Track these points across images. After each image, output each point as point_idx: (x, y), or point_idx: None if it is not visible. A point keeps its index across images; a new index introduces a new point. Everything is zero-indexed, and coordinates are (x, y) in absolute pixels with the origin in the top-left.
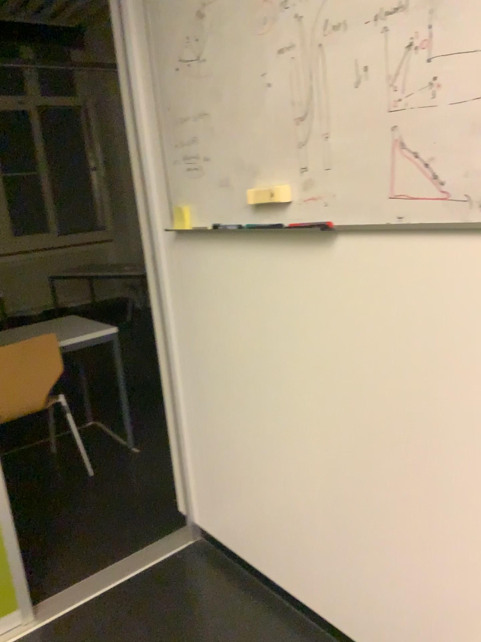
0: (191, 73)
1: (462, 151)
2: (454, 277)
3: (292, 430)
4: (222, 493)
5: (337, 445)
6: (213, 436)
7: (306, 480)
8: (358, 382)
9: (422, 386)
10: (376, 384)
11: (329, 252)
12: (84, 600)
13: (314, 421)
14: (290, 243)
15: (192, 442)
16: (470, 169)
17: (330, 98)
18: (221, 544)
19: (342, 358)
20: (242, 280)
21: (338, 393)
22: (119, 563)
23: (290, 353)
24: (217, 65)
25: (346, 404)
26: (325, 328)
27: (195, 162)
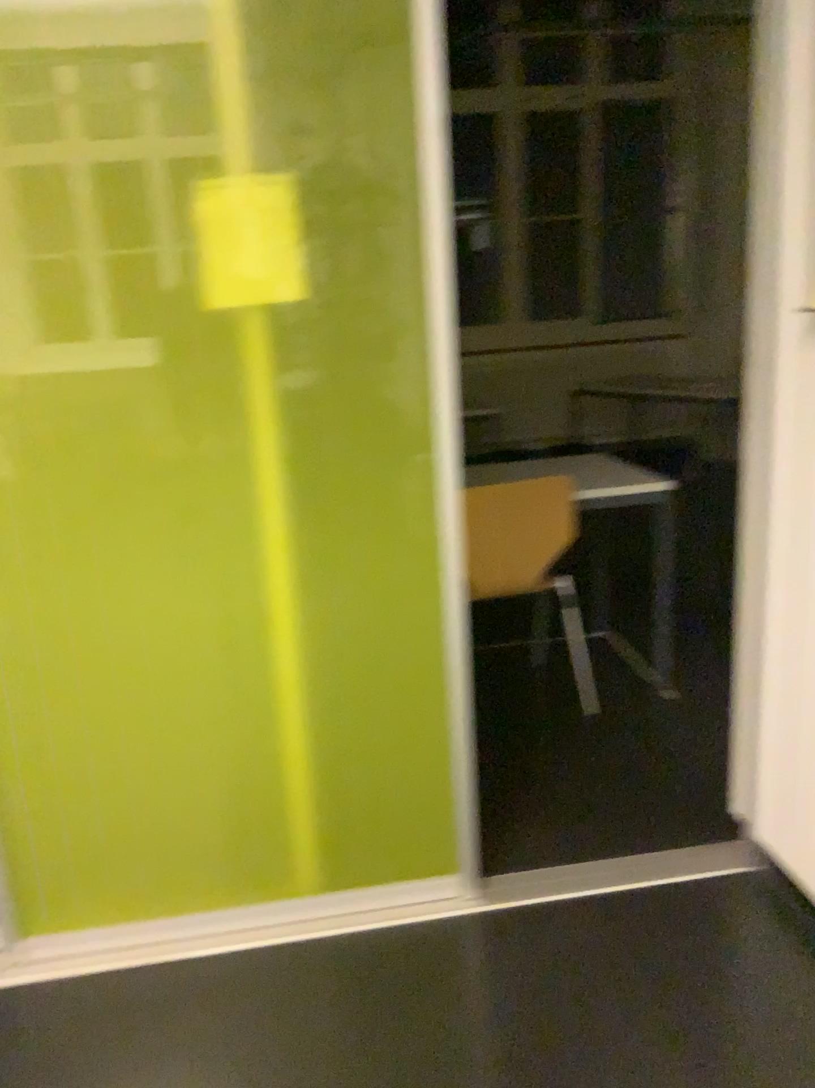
0: None
1: None
2: None
3: None
4: None
5: None
6: None
7: None
8: None
9: None
10: None
11: None
12: (555, 897)
13: None
14: None
15: (779, 700)
16: None
17: None
18: (800, 890)
19: None
20: None
21: None
22: (619, 862)
23: None
24: None
25: None
26: None
27: None
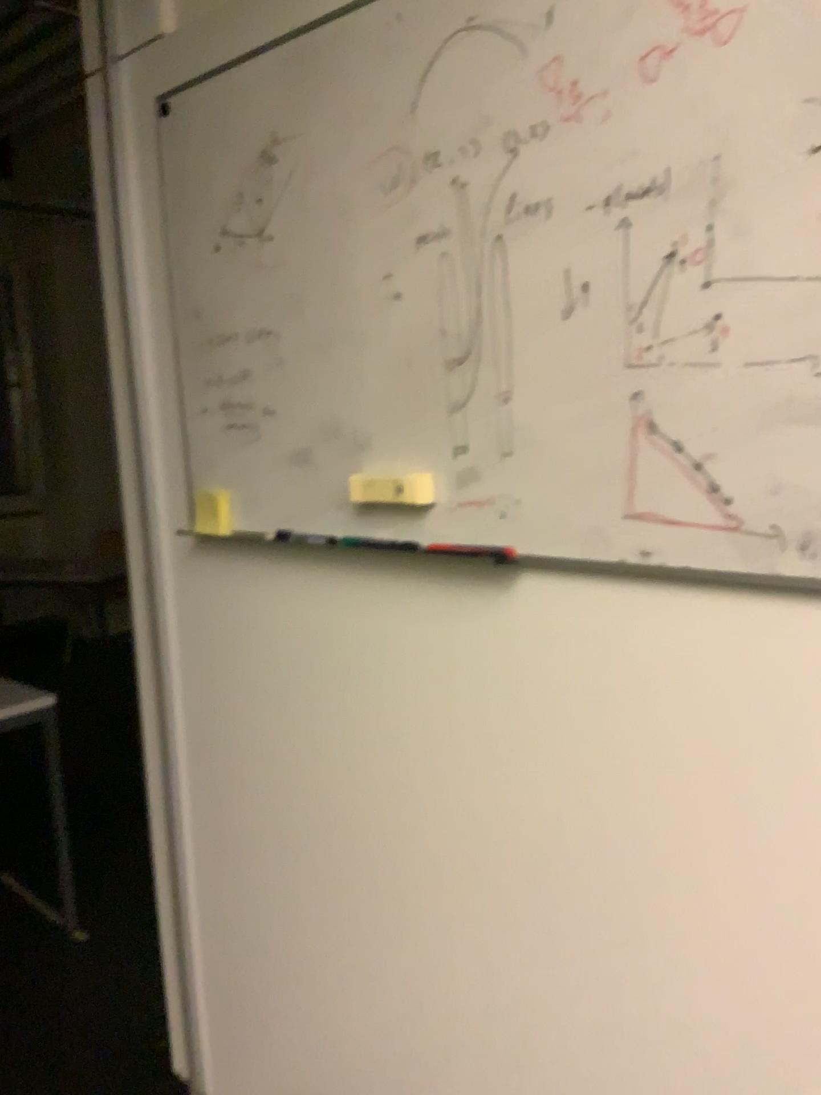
0: (249, 258)
1: (775, 451)
2: (753, 670)
3: (421, 931)
4: (268, 1044)
5: (513, 966)
6: (254, 930)
7: (446, 1031)
8: (560, 849)
9: (688, 867)
10: (595, 857)
11: (508, 603)
12: None
13: (467, 917)
14: (431, 580)
15: (209, 937)
16: (788, 484)
17: (522, 333)
18: None
19: (528, 801)
20: (330, 639)
21: (518, 868)
22: None
23: (423, 782)
24: (301, 250)
25: (535, 889)
26: (496, 743)
27: (248, 416)
